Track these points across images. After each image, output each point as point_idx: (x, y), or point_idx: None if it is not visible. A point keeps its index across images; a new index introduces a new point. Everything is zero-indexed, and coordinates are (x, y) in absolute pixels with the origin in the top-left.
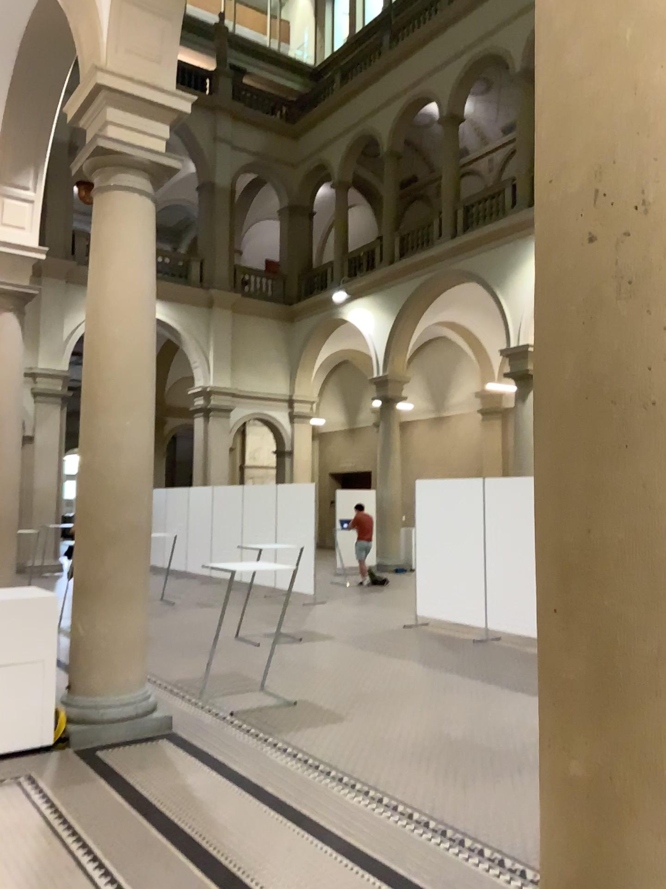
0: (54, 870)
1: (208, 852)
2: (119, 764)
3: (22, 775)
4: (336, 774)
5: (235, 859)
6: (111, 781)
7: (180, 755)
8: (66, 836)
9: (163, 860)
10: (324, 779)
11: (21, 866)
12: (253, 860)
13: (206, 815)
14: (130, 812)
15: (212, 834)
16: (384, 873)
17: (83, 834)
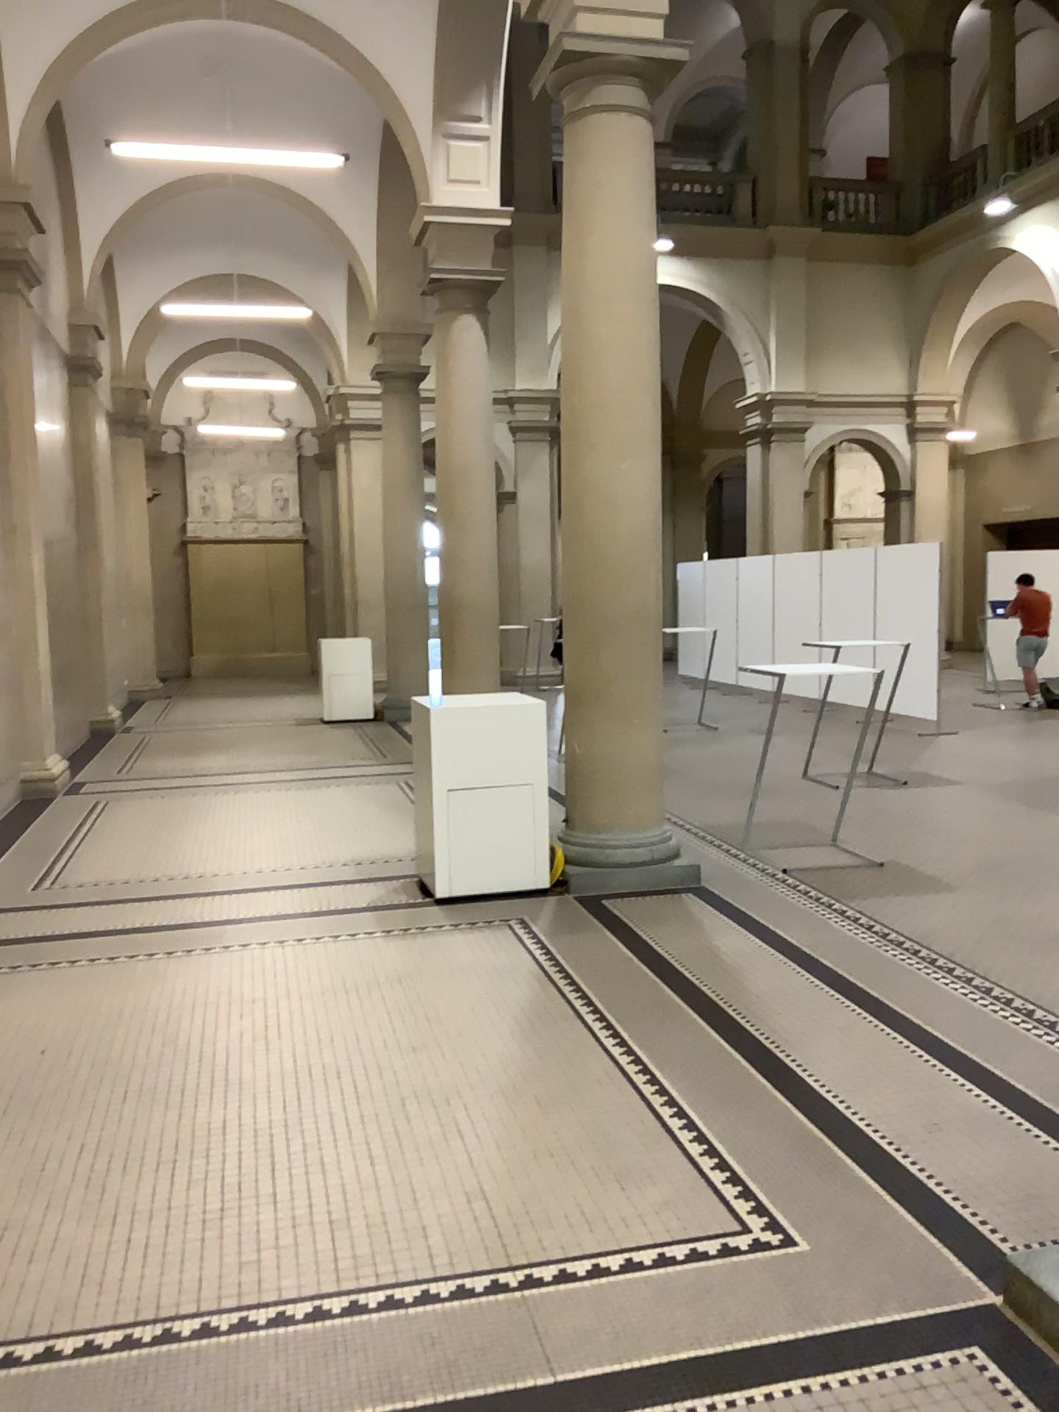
0: (549, 1016)
1: (734, 1019)
2: (629, 916)
3: (512, 918)
4: (925, 952)
5: (768, 1029)
6: (619, 933)
7: (709, 912)
8: (563, 984)
9: (676, 1020)
10: (905, 956)
11: (512, 1007)
12: (792, 1034)
13: (736, 980)
14: (640, 968)
15: (741, 1000)
16: (970, 1068)
17: (582, 984)
